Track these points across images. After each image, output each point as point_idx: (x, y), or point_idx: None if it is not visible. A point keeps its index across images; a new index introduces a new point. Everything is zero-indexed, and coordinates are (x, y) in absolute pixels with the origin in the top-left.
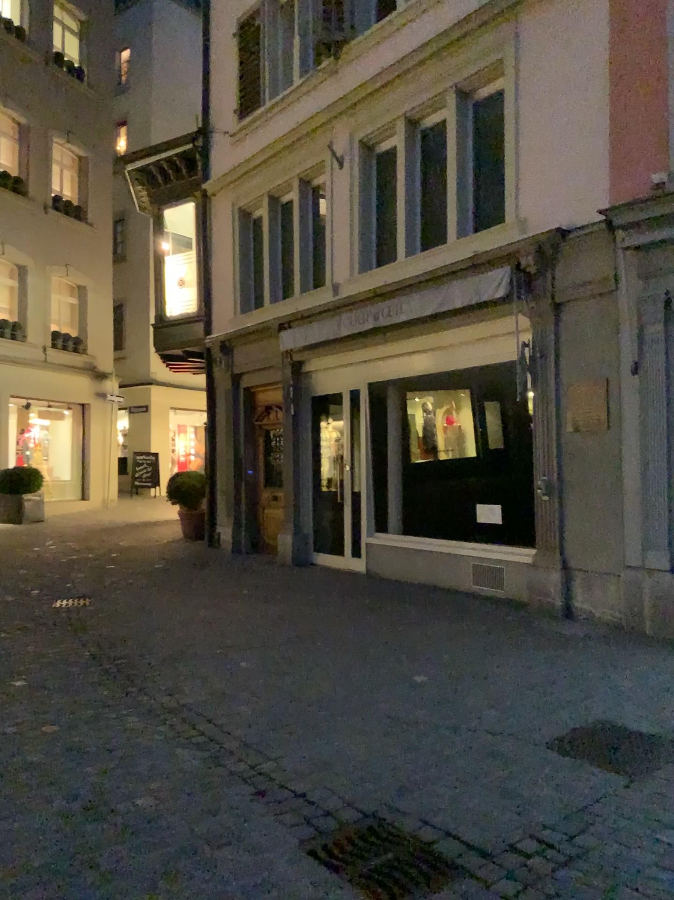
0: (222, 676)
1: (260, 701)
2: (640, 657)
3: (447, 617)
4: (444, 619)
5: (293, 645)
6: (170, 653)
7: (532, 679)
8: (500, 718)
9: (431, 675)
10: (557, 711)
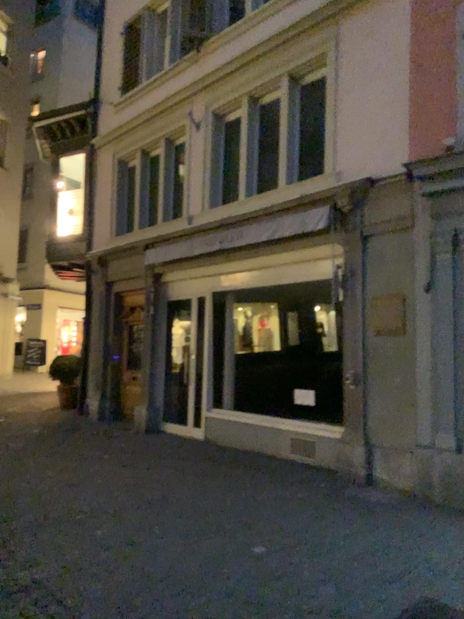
0: (79, 547)
1: (113, 577)
2: (440, 526)
3: (274, 484)
4: (272, 486)
5: (146, 512)
6: (34, 520)
7: (356, 551)
8: (339, 597)
9: (268, 545)
10: (387, 588)
